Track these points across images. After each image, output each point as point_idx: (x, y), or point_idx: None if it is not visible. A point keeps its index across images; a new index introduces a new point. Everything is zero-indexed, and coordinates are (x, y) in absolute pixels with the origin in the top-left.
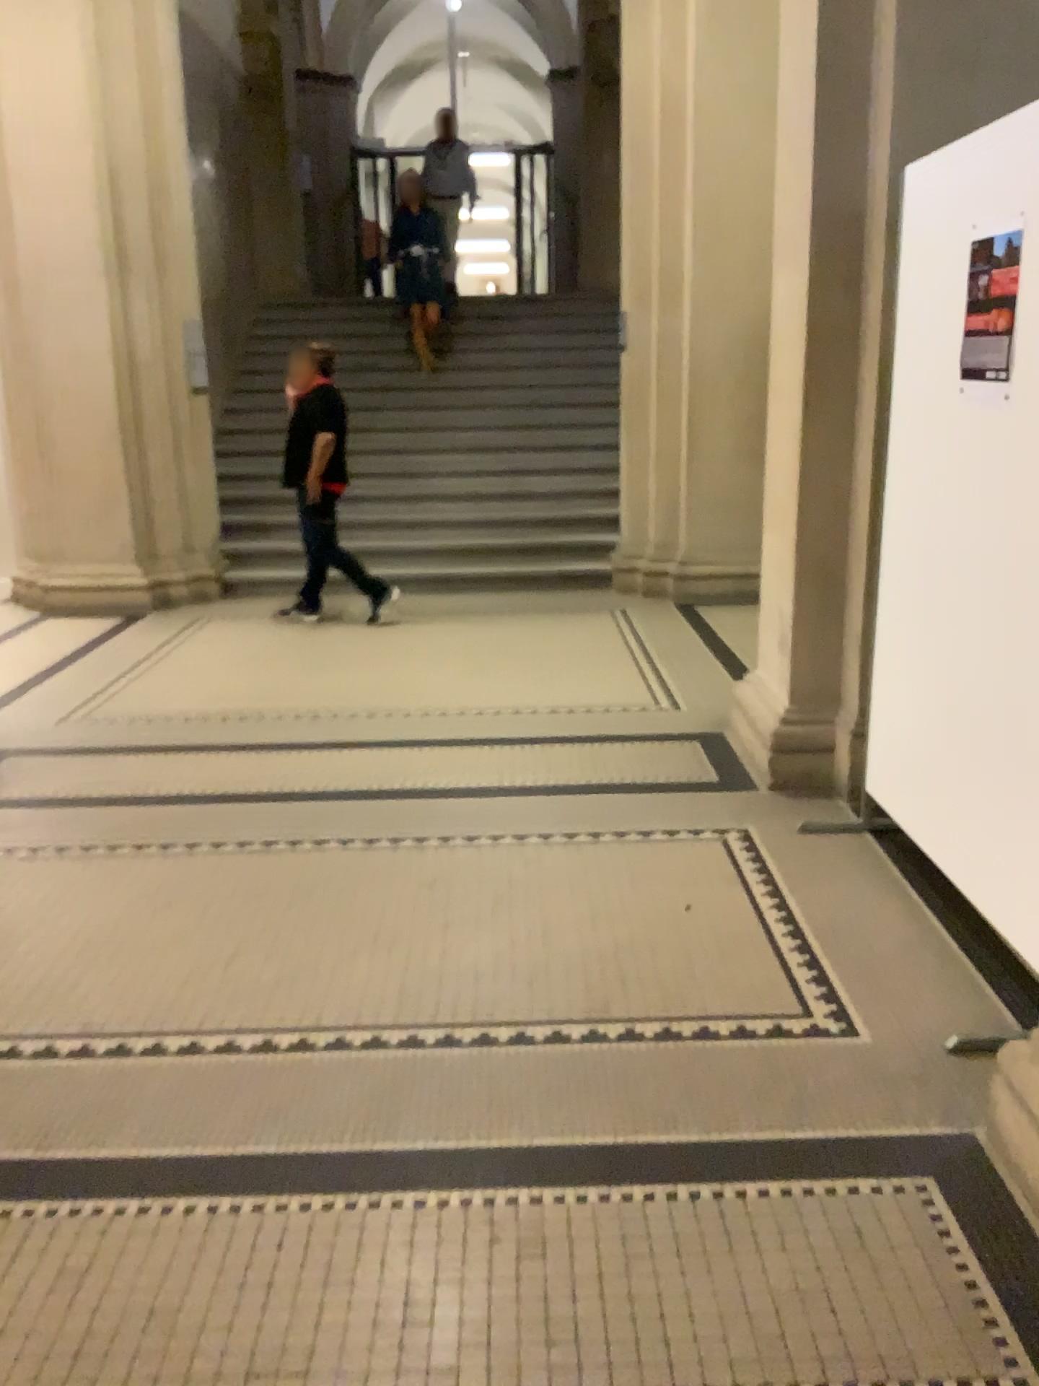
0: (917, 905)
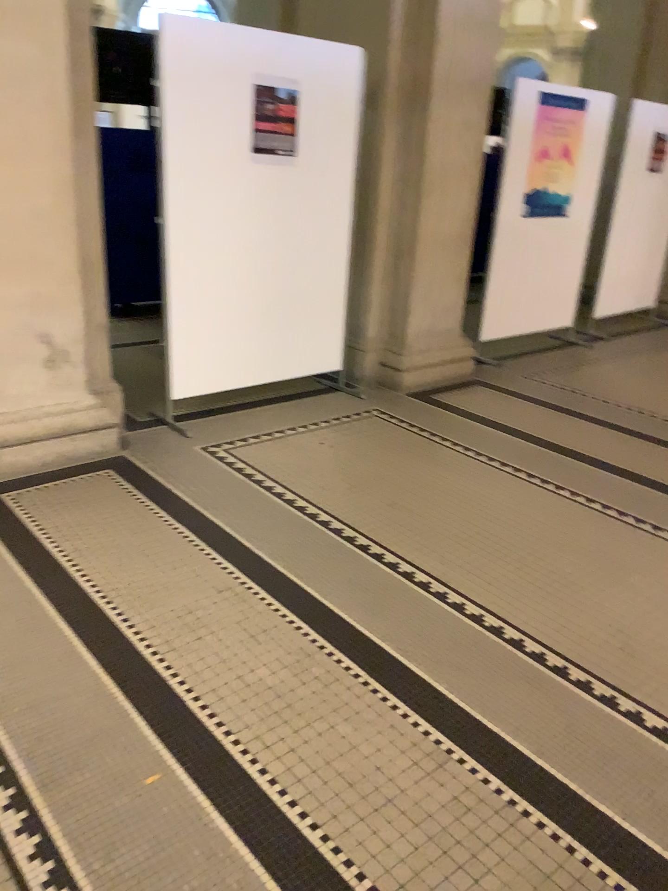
0: (275, 409)
